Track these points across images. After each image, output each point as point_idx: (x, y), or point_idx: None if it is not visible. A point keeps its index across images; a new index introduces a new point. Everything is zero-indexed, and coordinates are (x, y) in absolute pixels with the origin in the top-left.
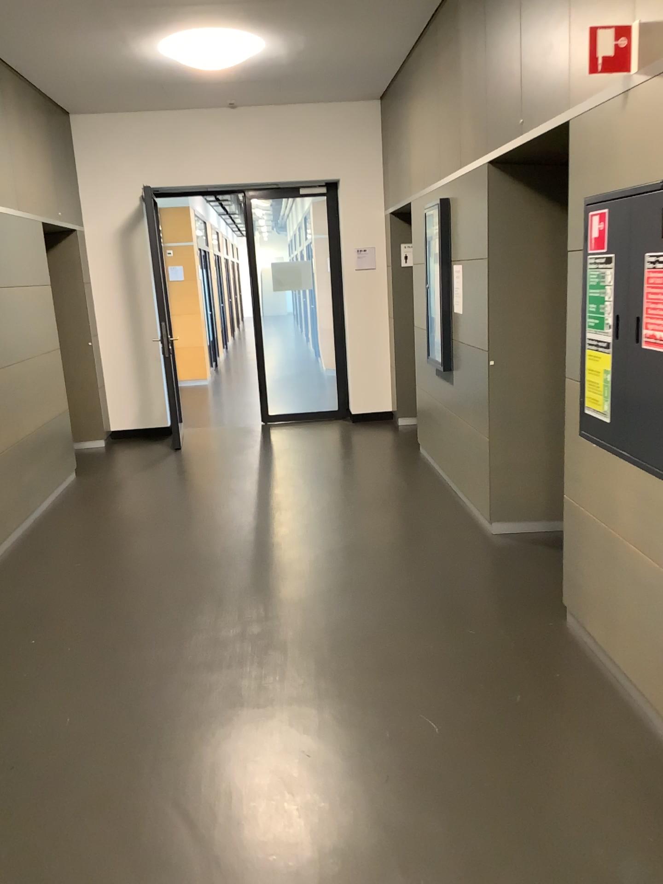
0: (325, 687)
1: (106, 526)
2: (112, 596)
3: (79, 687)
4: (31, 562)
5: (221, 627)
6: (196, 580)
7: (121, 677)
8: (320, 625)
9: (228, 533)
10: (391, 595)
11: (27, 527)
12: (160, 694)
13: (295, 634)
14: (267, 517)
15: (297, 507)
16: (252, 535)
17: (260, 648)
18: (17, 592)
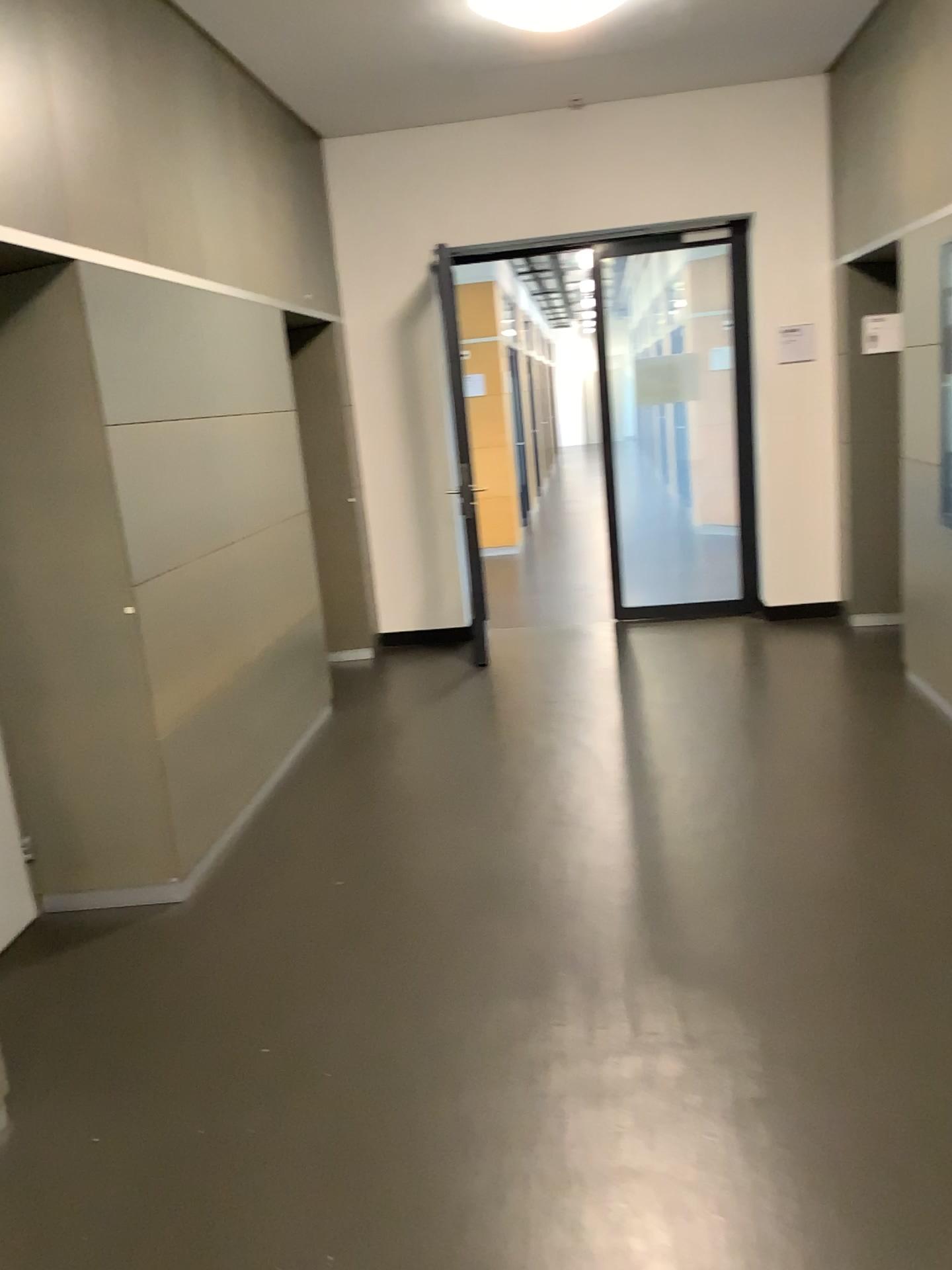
0: (848, 1233)
1: (383, 808)
2: (401, 955)
3: (350, 1168)
4: (266, 875)
5: (605, 1047)
6: (545, 930)
7: (429, 1157)
8: (802, 1062)
9: (590, 833)
10: (935, 997)
11: (259, 805)
12: (506, 1211)
13: (755, 1079)
14: (654, 801)
15: (704, 782)
16: (634, 839)
17: (691, 1108)
18: (243, 934)
